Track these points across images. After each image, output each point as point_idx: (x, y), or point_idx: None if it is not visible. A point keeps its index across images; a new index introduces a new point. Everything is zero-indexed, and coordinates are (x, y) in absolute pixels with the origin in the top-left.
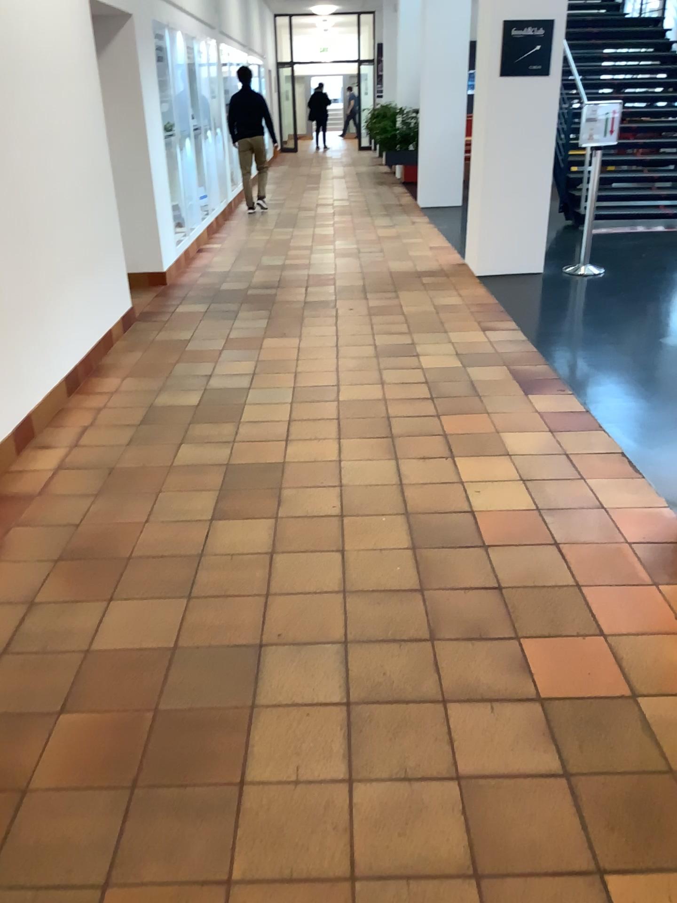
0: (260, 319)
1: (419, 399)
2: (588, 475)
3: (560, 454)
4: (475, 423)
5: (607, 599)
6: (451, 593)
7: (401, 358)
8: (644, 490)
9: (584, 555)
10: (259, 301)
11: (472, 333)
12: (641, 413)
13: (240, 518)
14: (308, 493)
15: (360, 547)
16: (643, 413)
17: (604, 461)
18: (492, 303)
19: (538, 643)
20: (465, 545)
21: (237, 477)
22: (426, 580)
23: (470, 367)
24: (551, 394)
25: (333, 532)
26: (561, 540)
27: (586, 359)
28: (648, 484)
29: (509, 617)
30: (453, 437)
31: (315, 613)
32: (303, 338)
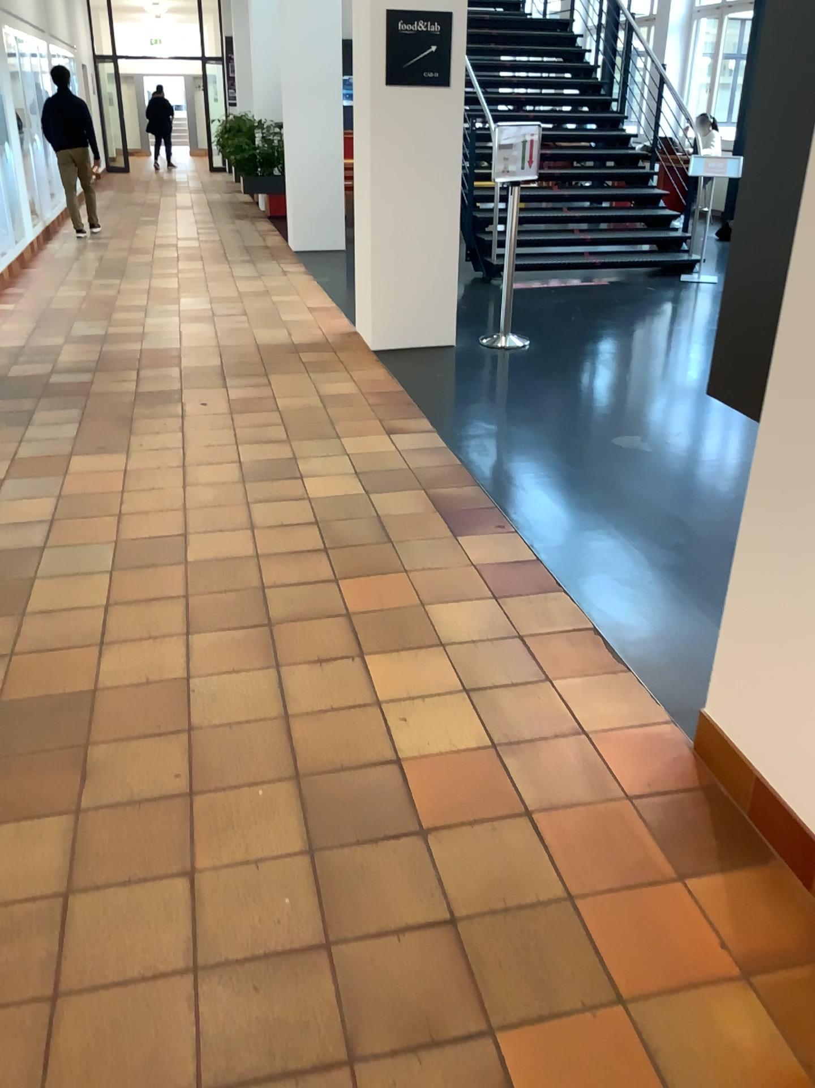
0: (67, 426)
1: (305, 555)
2: (556, 672)
3: (513, 639)
4: (388, 592)
5: (618, 920)
6: (375, 944)
7: (276, 483)
8: (637, 695)
9: (572, 832)
10: (67, 396)
11: (373, 439)
12: (610, 559)
13: (14, 821)
14: (135, 750)
15: (222, 859)
16: (613, 560)
17: (574, 645)
18: (395, 391)
19: (526, 1042)
20: (390, 833)
21: (14, 729)
22: (334, 919)
23: (374, 494)
24: (487, 533)
25: (175, 833)
26: (534, 805)
27: (526, 473)
28: (639, 683)
29: (474, 987)
30: (358, 620)
31: (142, 1032)
32: (132, 456)
